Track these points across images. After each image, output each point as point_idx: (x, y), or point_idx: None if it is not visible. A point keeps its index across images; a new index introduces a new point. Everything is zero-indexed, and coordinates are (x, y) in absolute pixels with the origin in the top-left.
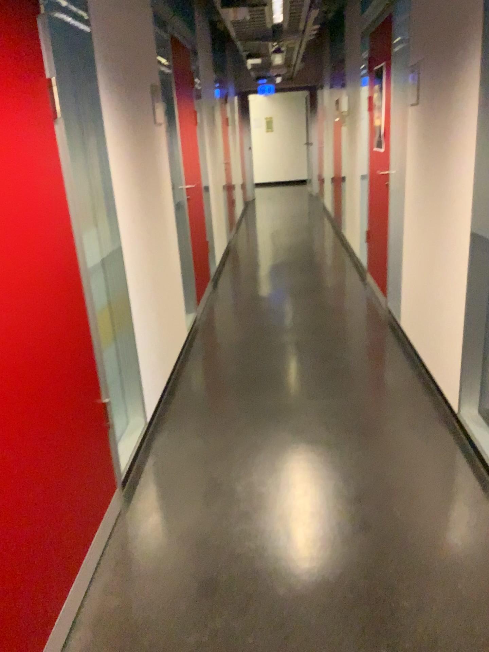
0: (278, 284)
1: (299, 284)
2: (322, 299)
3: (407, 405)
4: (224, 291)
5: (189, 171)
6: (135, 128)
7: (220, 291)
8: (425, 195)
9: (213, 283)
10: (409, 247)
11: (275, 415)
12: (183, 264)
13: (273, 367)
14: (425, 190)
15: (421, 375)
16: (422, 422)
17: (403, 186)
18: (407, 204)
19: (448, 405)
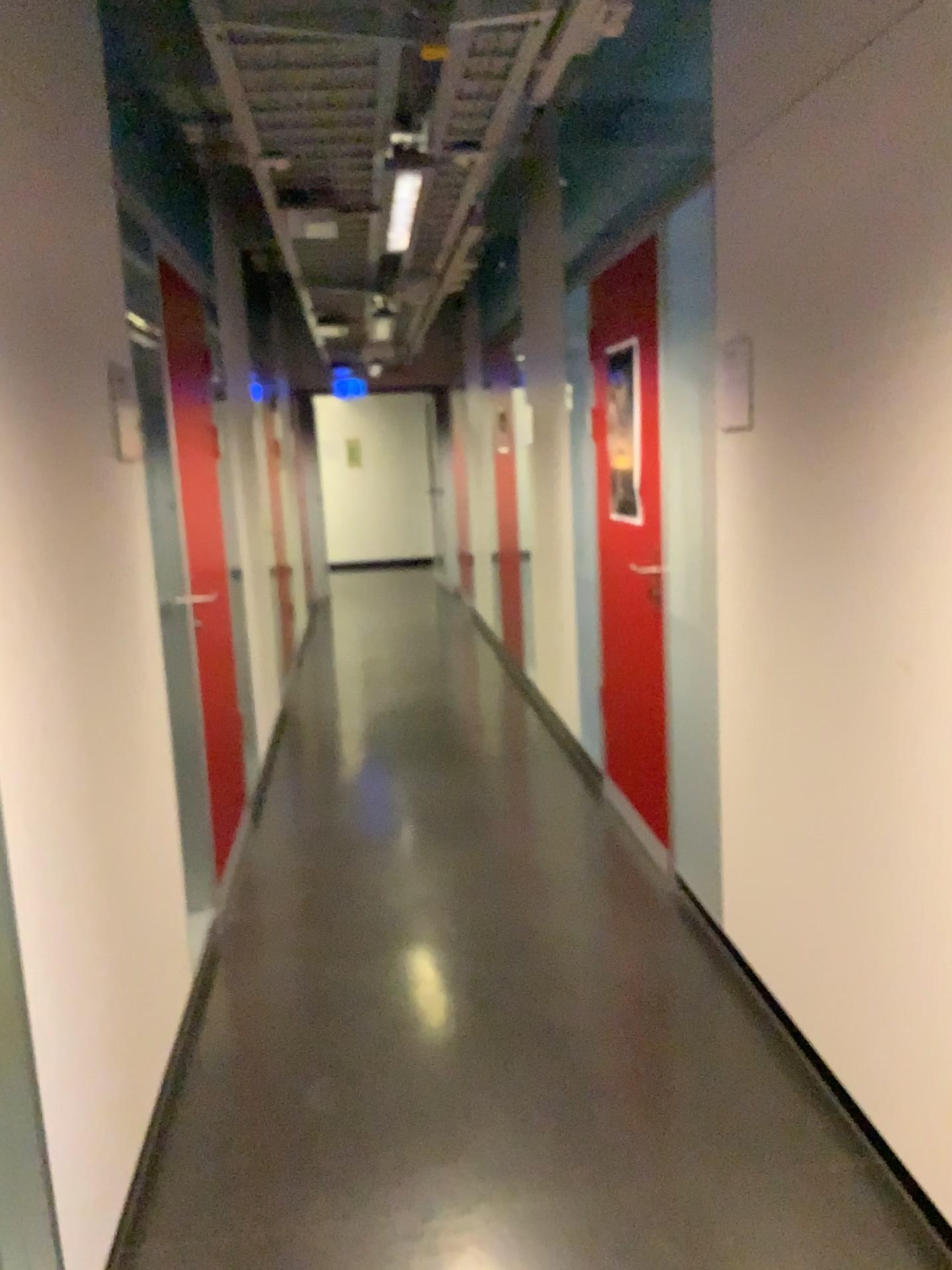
0: (406, 810)
1: (453, 808)
2: (513, 847)
3: (801, 1189)
4: (282, 834)
5: (201, 563)
6: (65, 470)
7: (271, 834)
8: (785, 633)
9: (254, 811)
10: (741, 746)
11: (455, 1258)
12: (185, 794)
13: (426, 1071)
14: (784, 621)
15: (808, 1080)
16: (859, 1252)
17: (716, 605)
18: (727, 646)
19: (921, 1198)
